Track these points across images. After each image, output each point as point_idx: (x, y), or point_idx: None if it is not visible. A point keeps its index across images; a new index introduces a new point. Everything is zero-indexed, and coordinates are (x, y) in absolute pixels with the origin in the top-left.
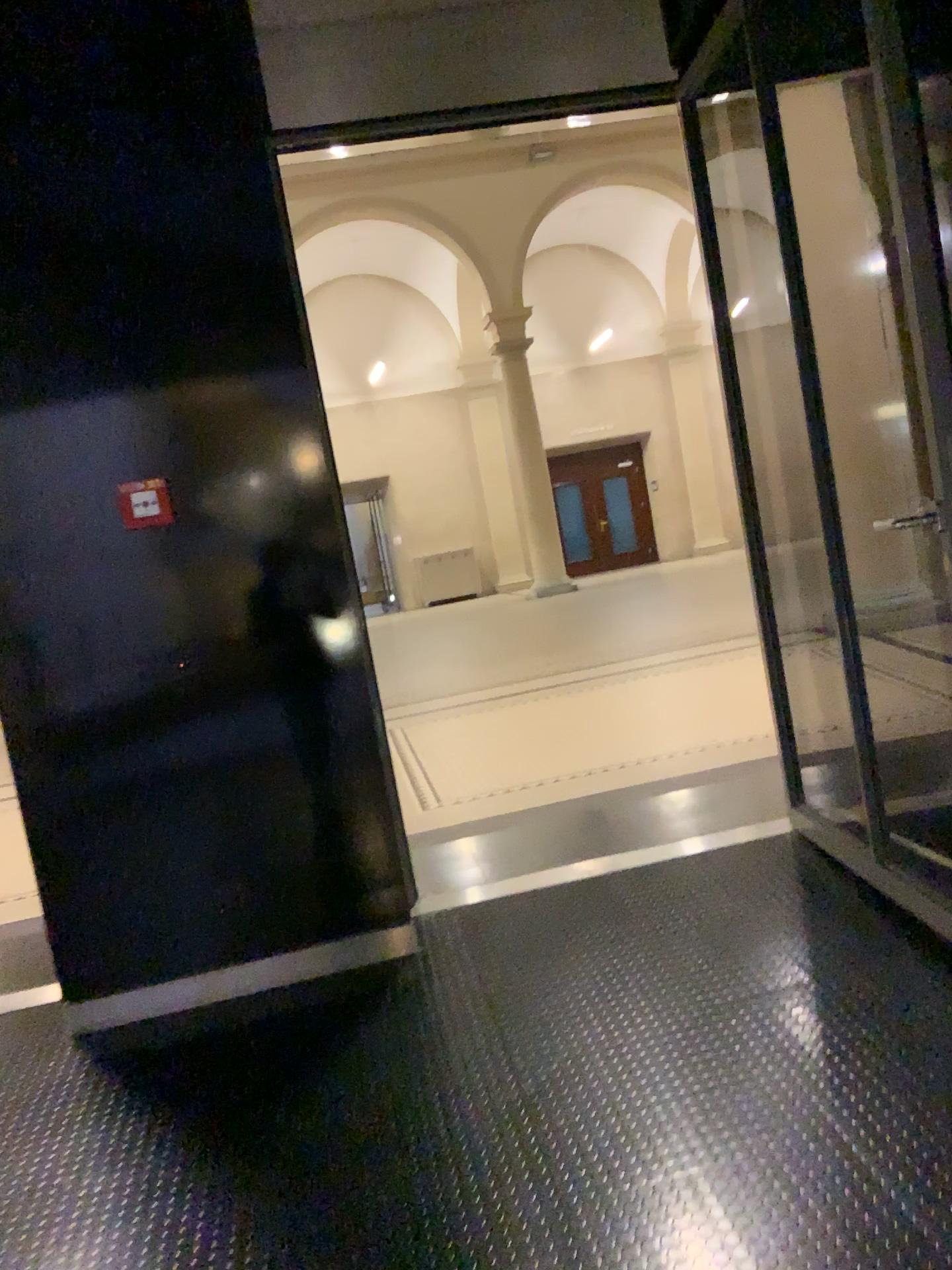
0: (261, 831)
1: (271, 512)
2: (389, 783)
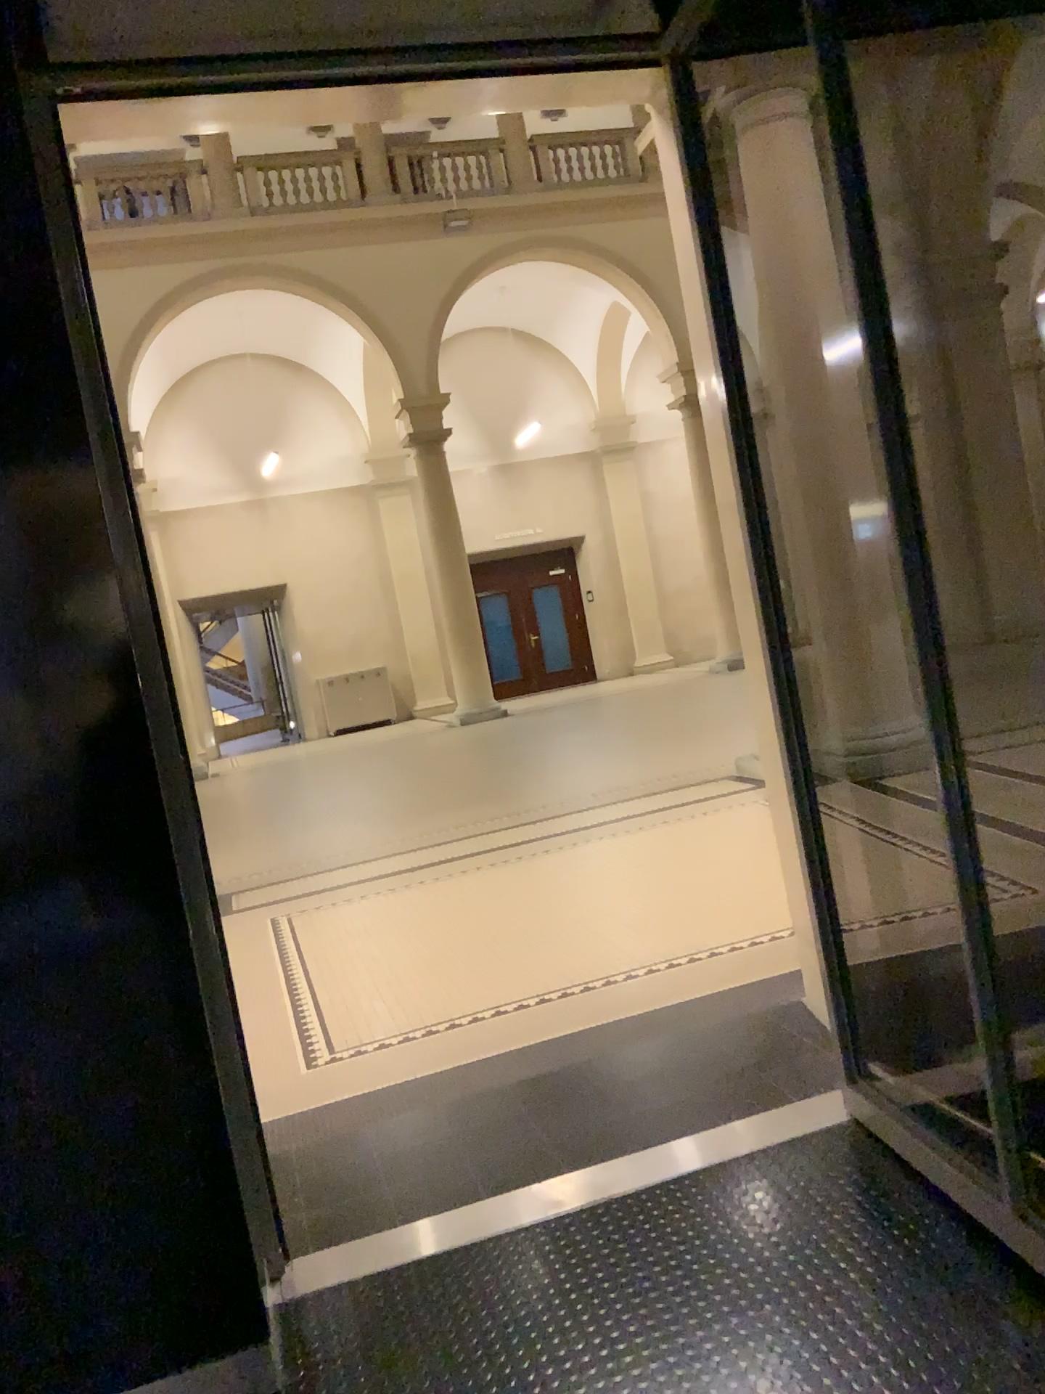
0: (1, 1243)
1: (19, 692)
2: (231, 1136)
